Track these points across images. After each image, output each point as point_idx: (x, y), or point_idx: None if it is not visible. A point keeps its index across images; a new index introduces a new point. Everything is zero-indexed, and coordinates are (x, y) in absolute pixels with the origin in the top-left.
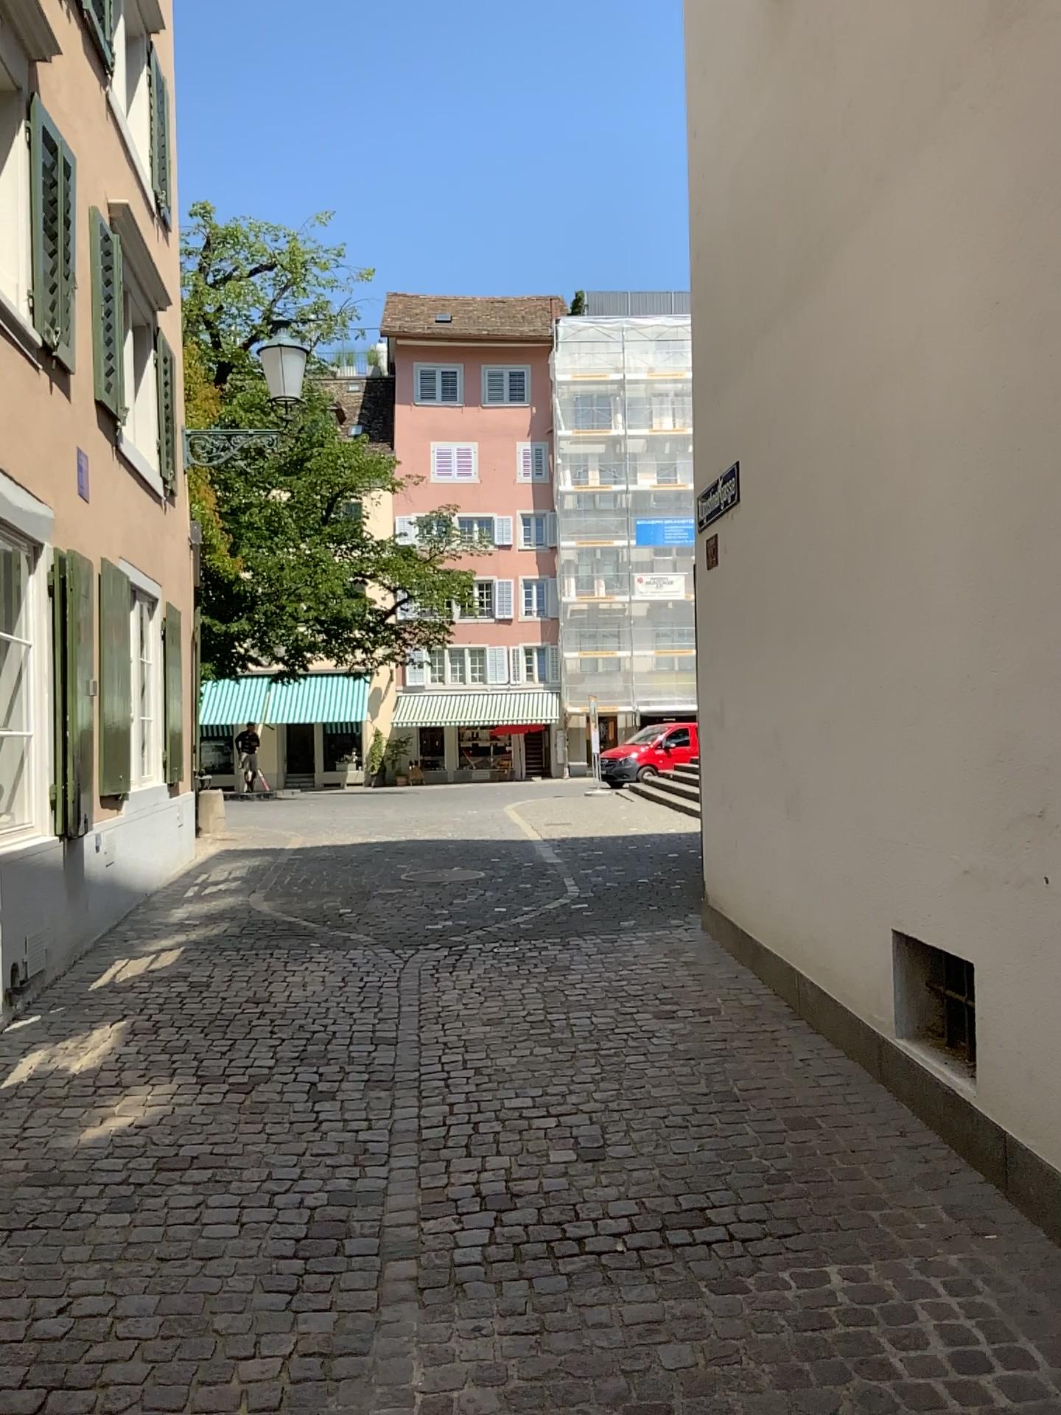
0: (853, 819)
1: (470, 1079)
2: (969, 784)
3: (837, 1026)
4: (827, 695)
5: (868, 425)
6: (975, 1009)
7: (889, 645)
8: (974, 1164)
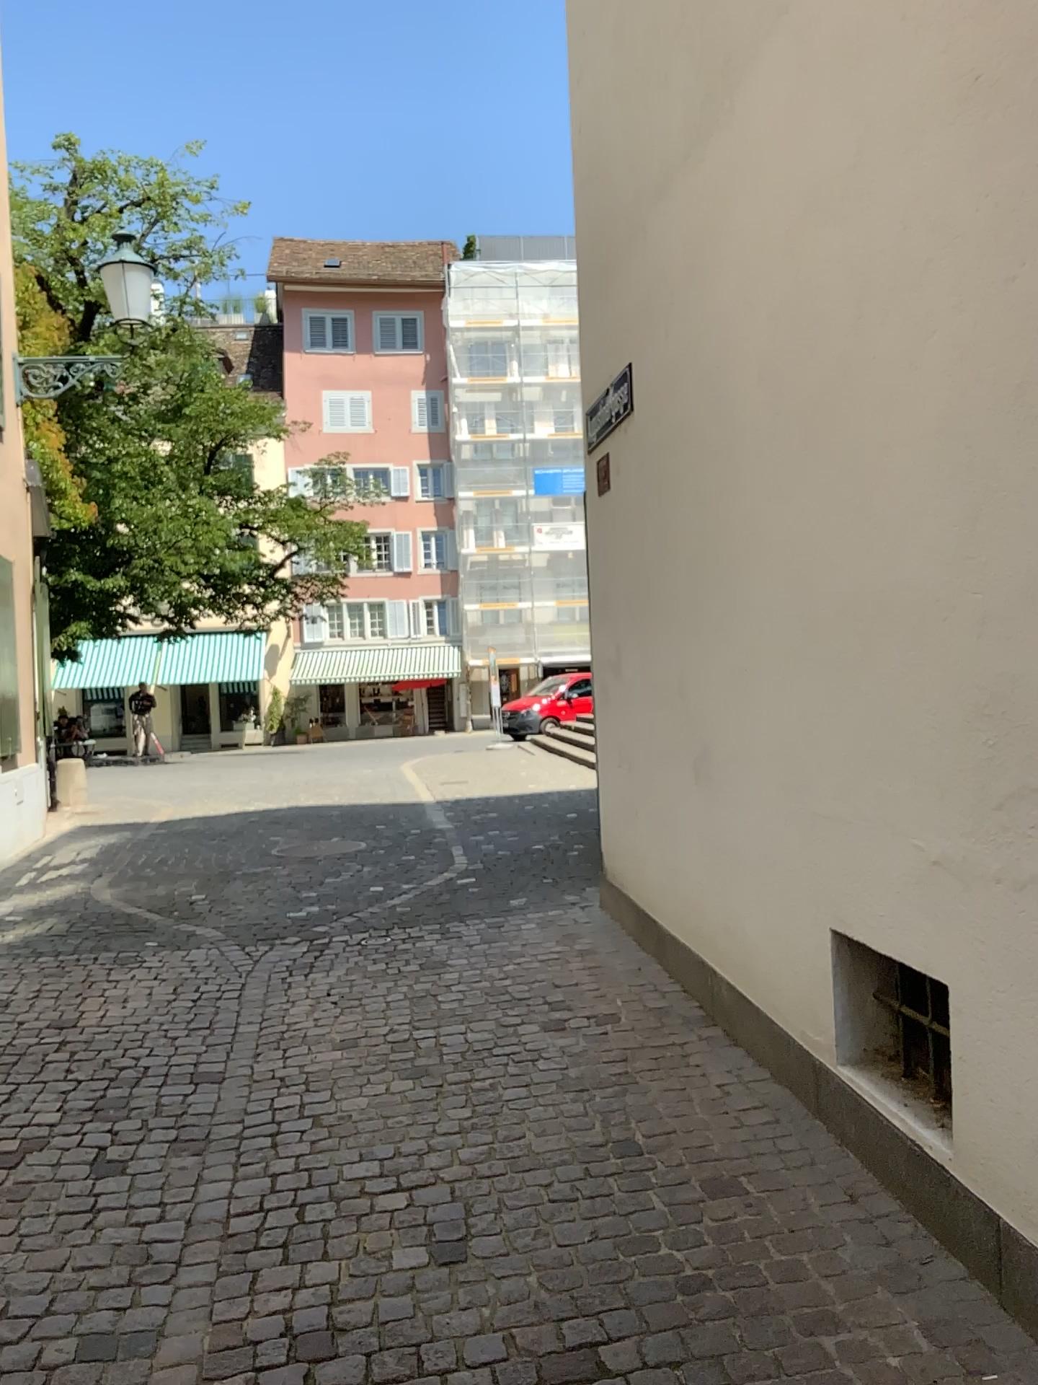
0: (777, 787)
1: (305, 1133)
2: (939, 746)
3: (760, 1037)
4: (741, 634)
5: (791, 283)
6: (955, 1049)
7: (823, 567)
8: (954, 1253)
